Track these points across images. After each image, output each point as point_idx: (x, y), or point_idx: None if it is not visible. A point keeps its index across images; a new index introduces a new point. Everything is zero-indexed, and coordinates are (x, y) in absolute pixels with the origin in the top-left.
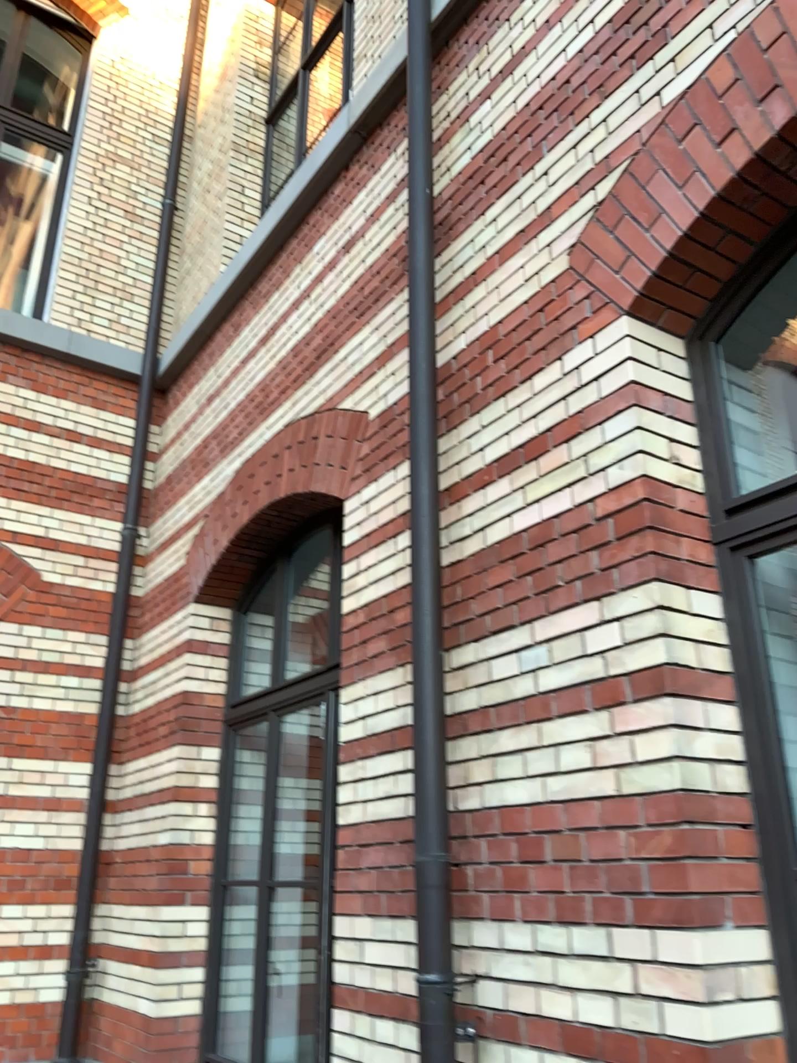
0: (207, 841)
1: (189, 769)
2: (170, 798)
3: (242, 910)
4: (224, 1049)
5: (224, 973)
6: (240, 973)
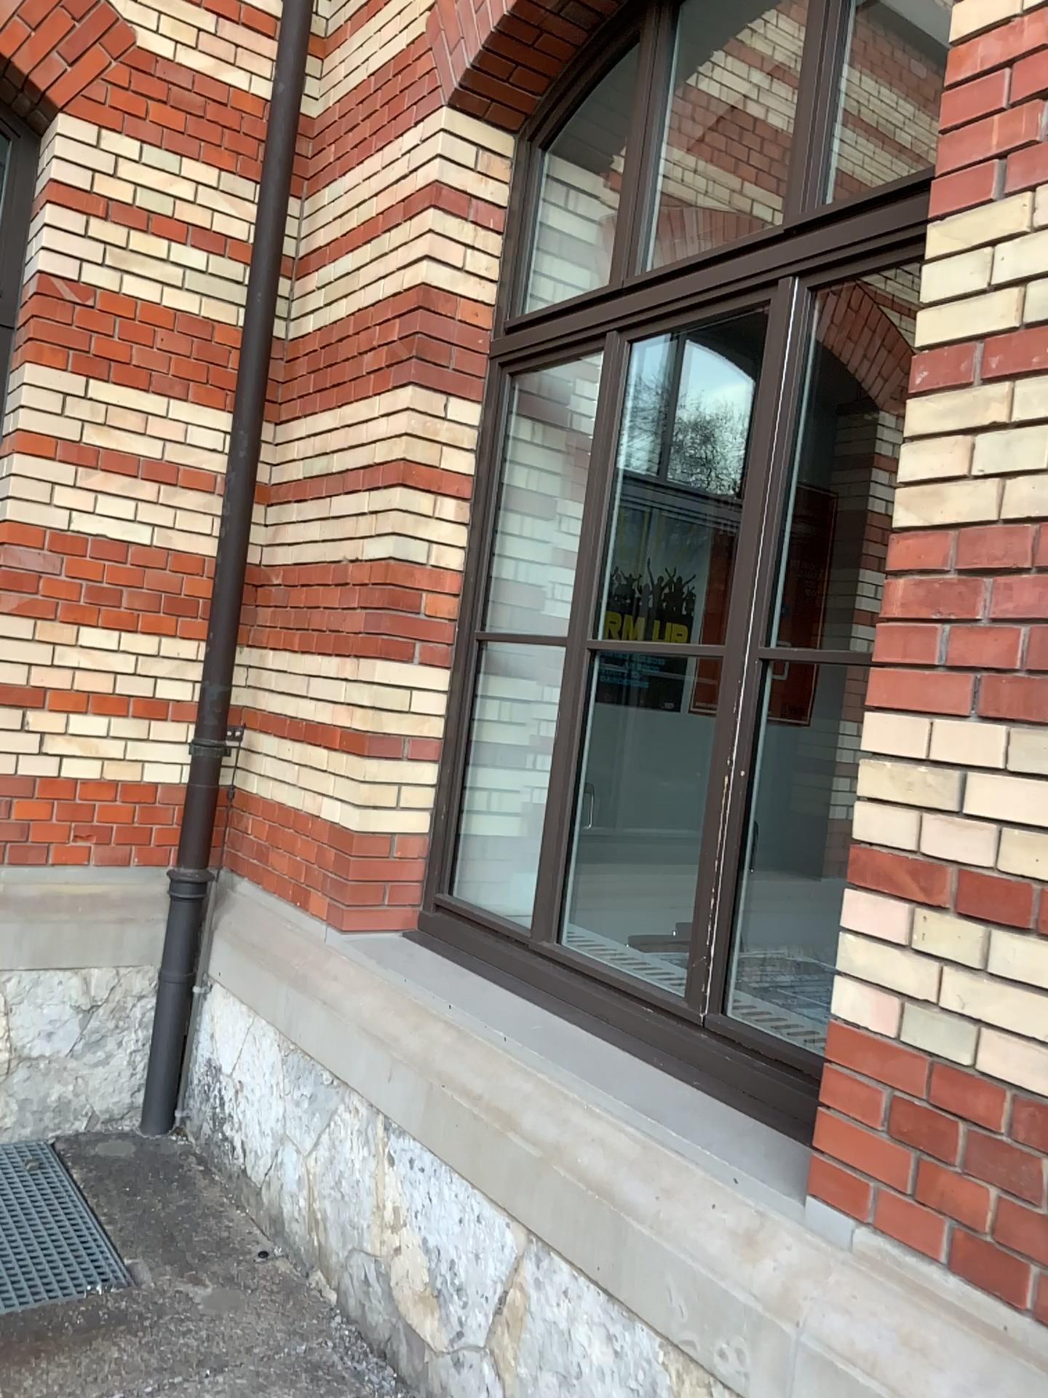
0: (451, 563)
1: (427, 433)
2: (393, 480)
3: (497, 684)
4: (456, 887)
5: (462, 778)
6: (489, 780)
